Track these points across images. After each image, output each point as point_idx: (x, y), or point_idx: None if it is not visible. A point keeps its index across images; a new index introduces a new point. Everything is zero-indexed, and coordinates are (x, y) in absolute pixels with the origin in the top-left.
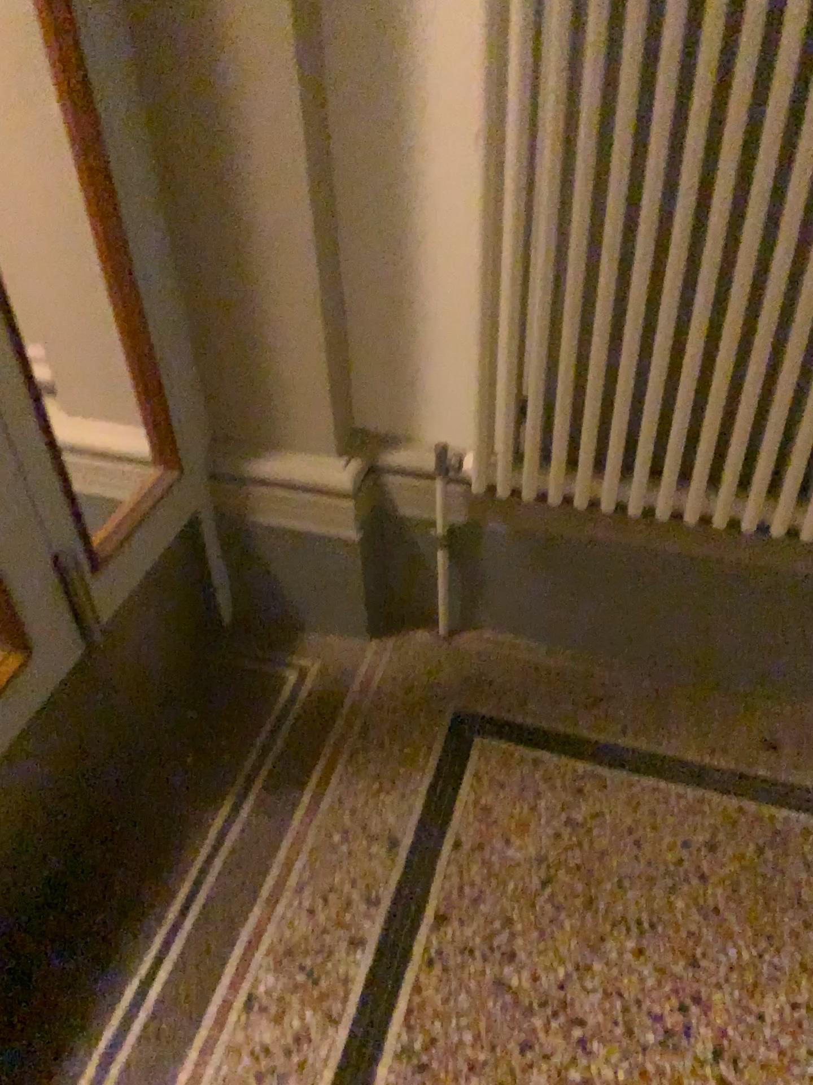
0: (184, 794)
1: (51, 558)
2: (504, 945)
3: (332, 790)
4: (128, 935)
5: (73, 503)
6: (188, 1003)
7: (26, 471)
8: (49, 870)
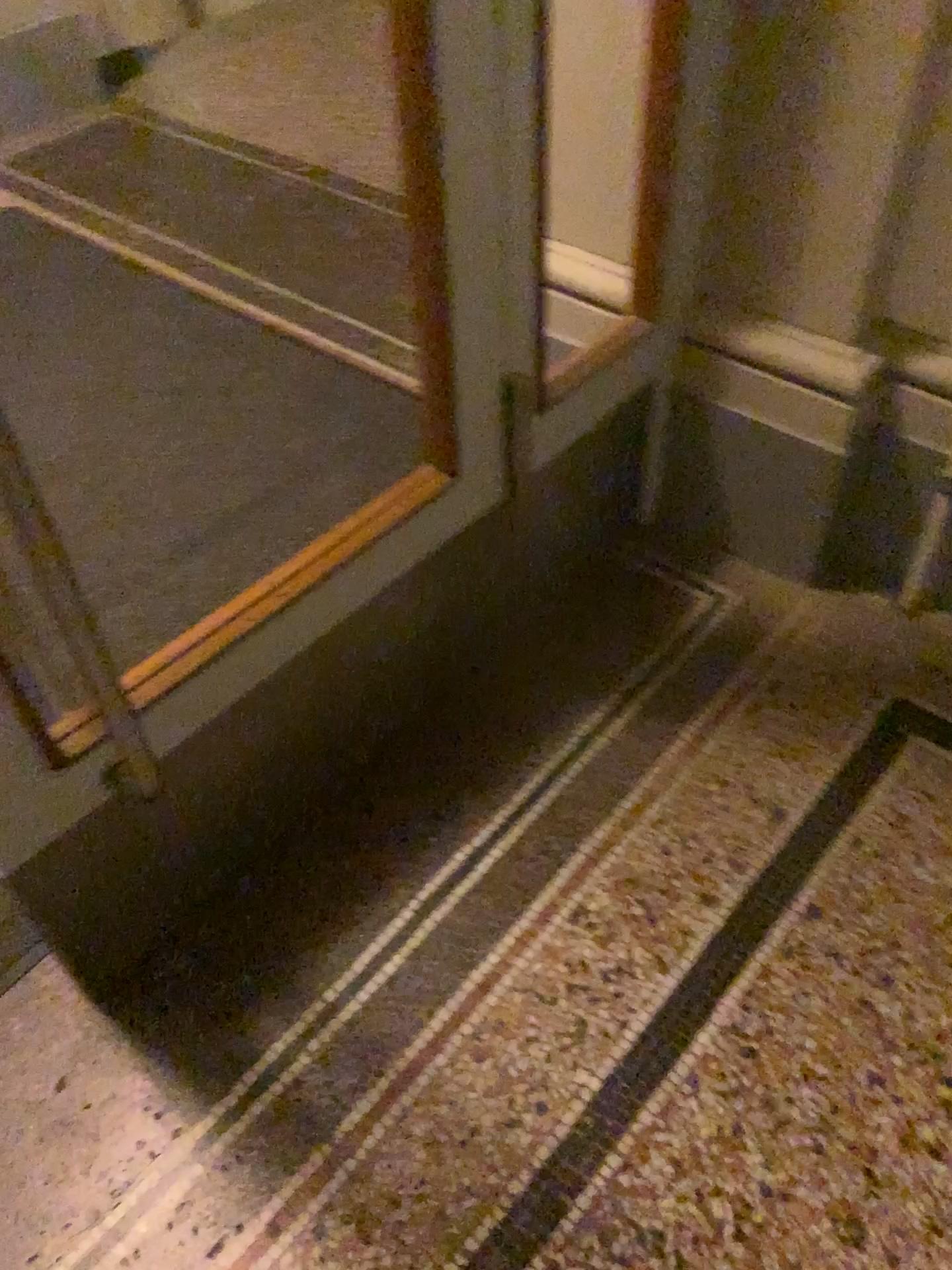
0: (559, 686)
1: (503, 378)
2: (882, 968)
3: (723, 736)
4: (471, 803)
5: (539, 324)
6: (516, 890)
7: (506, 269)
8: (410, 713)
